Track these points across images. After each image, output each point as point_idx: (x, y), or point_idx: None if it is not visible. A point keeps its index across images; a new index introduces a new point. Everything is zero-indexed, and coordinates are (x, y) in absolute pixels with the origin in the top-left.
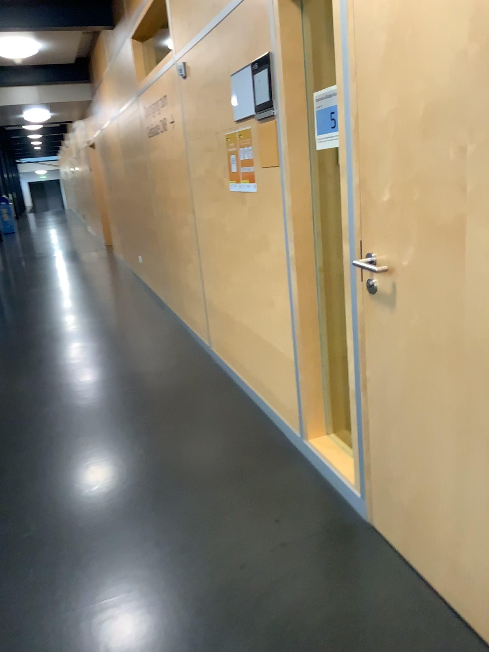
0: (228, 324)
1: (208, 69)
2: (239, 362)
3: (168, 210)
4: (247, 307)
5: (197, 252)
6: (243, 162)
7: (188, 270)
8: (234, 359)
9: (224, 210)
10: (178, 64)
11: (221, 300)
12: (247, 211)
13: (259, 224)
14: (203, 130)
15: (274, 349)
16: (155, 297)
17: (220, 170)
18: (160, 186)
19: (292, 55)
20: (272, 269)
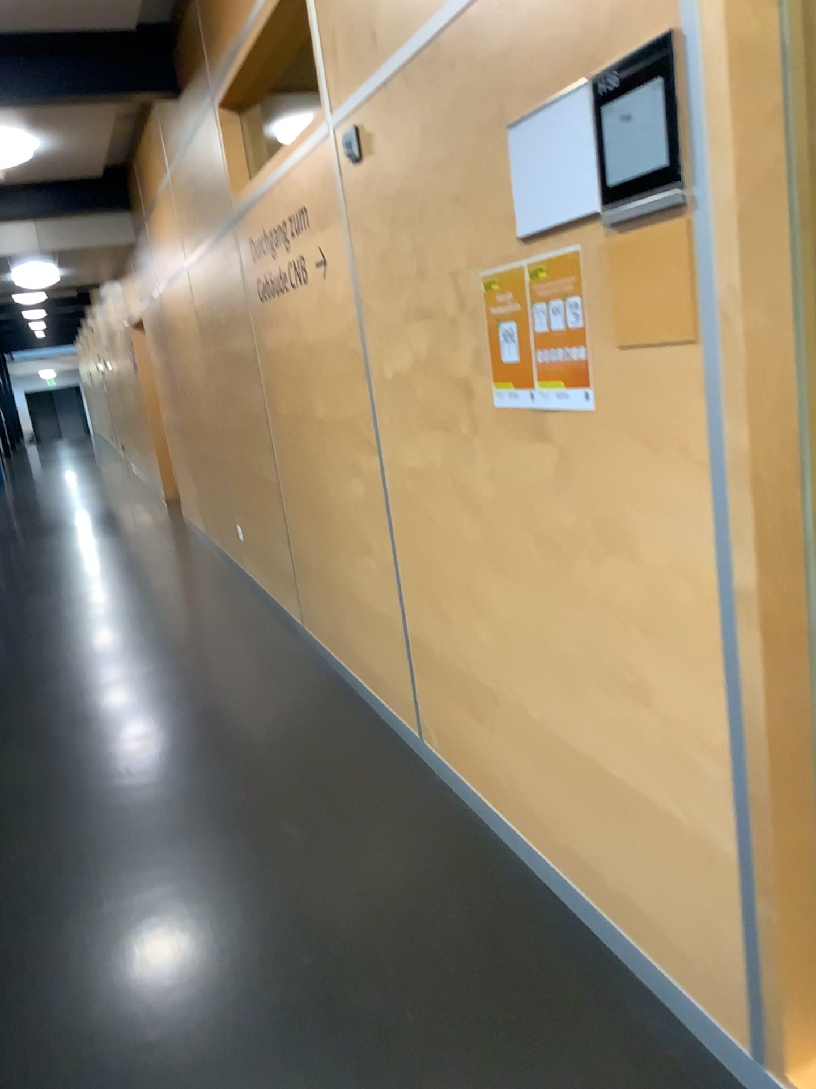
0: (482, 708)
1: (427, 128)
2: (514, 799)
3: (311, 446)
4: (549, 685)
5: (390, 539)
6: (545, 339)
7: (365, 574)
8: (501, 789)
9: (476, 453)
10: (338, 135)
11: (458, 652)
12: (555, 457)
13: (595, 490)
14: (408, 273)
15: (647, 807)
16: (279, 614)
17: (463, 360)
18: (290, 395)
19: (752, 27)
20: (651, 609)
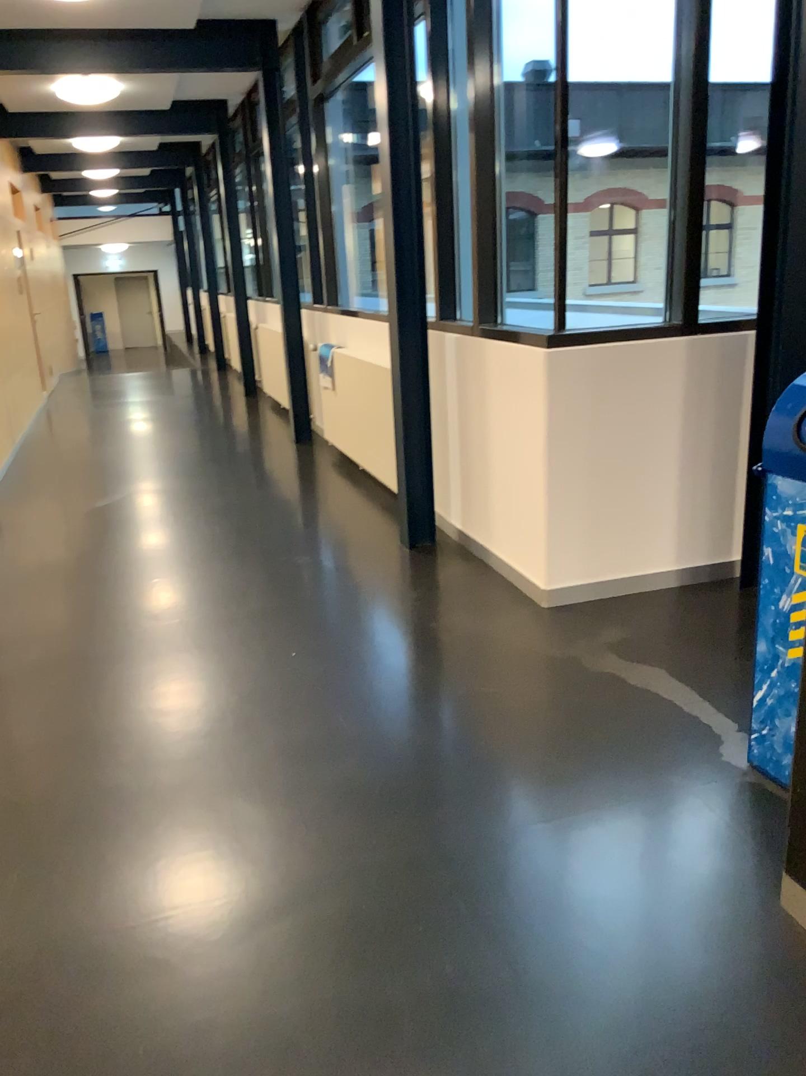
0: None
1: None
2: None
3: None
4: None
5: None
6: None
7: None
8: None
9: None
10: None
11: None
12: None
13: None
14: None
15: None
16: None
17: None
18: None
19: None
20: None
